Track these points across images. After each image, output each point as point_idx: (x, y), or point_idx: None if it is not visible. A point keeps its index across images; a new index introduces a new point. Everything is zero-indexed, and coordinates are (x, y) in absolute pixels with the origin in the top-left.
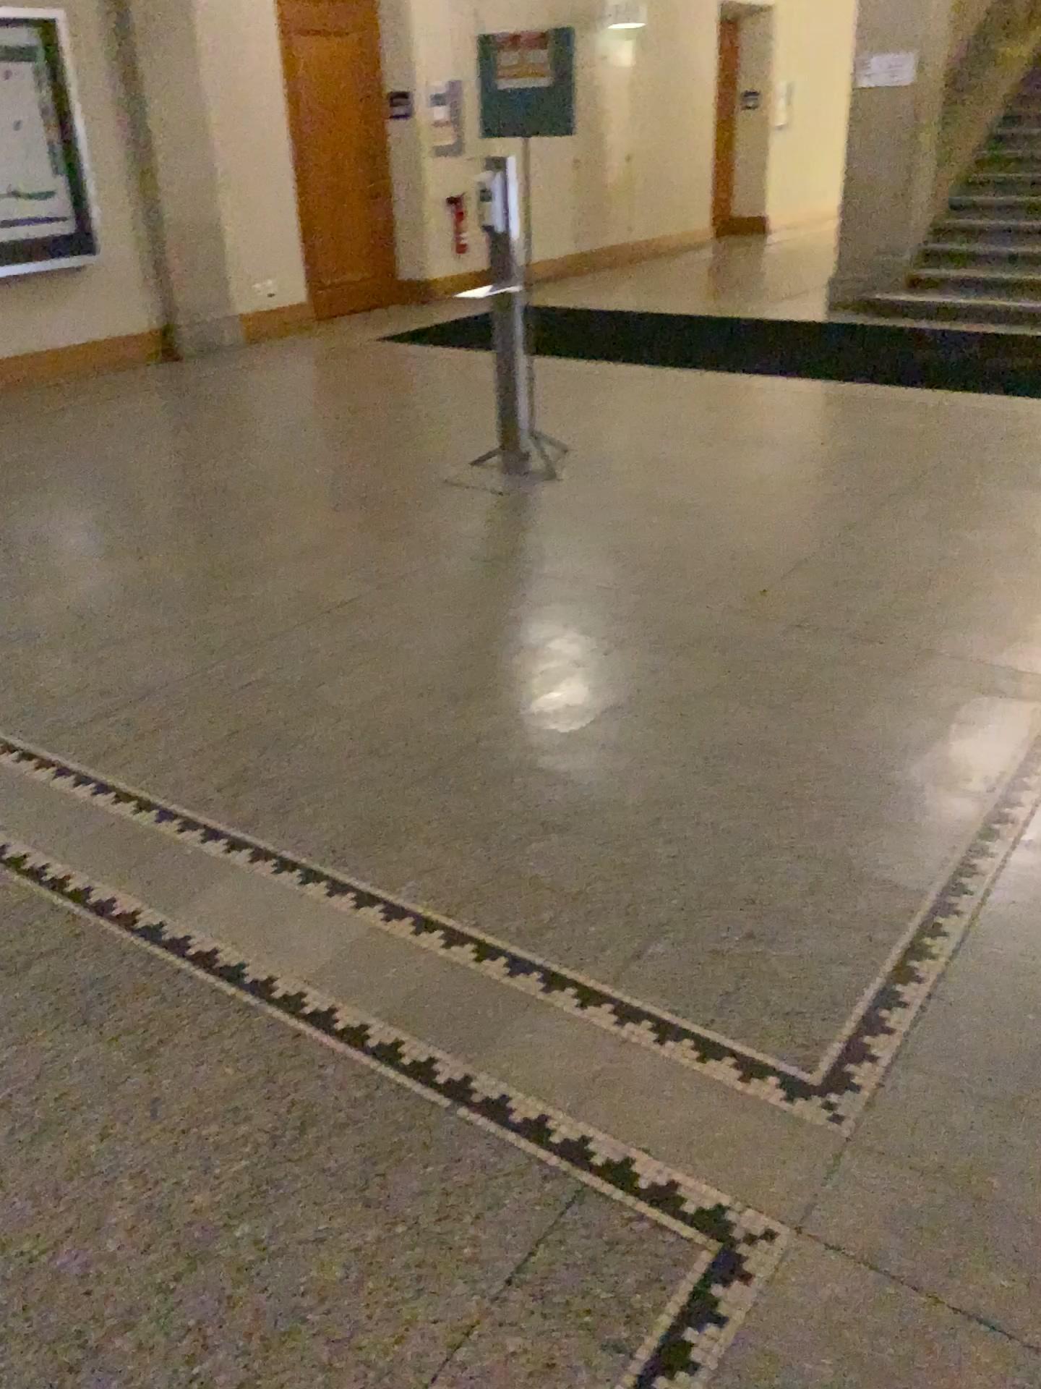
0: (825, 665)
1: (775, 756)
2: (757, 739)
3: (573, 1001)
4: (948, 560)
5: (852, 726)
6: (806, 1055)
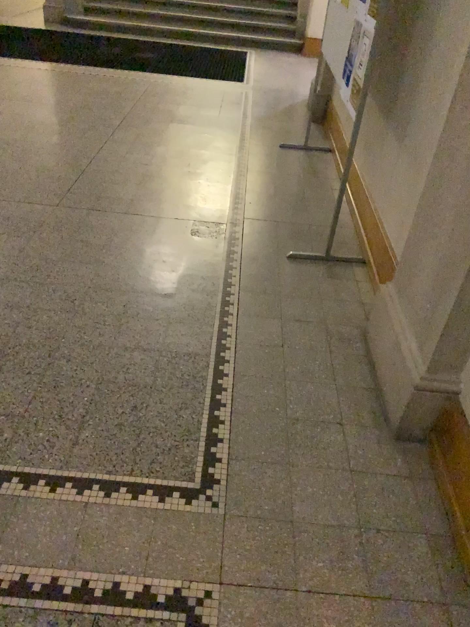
0: (115, 231)
1: (108, 291)
2: (95, 282)
3: (45, 486)
4: (155, 163)
5: (141, 265)
6: (187, 471)
